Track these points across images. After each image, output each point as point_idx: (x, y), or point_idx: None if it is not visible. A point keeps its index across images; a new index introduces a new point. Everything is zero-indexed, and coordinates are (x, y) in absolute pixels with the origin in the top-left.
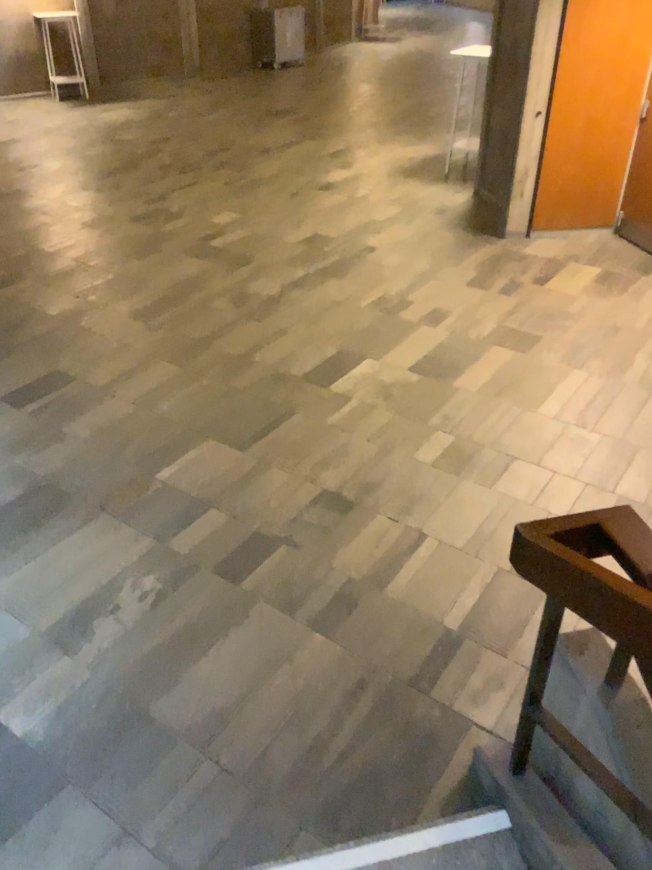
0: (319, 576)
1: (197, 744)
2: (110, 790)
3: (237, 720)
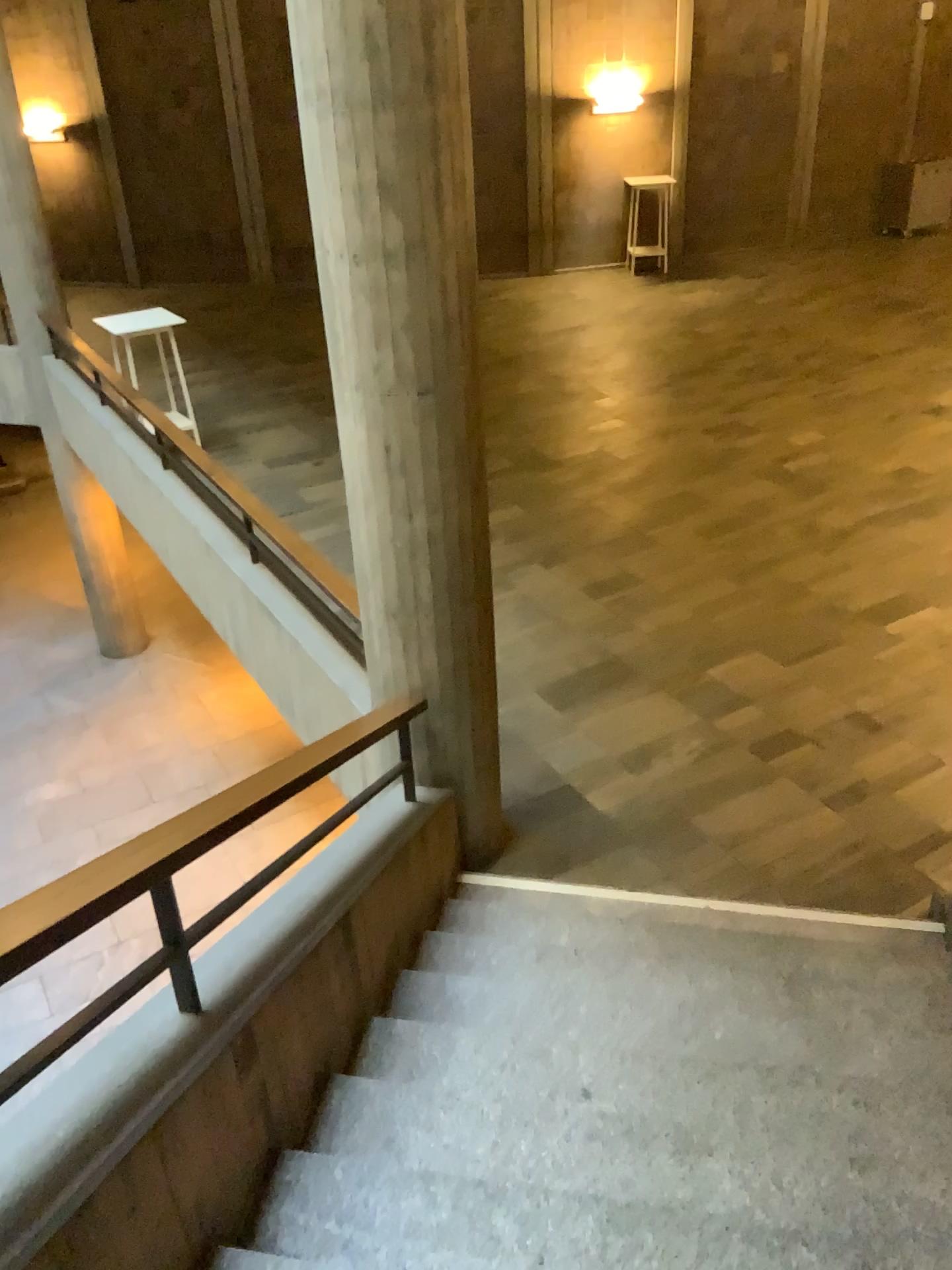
0: (838, 769)
1: (725, 844)
2: (663, 851)
3: (756, 838)
